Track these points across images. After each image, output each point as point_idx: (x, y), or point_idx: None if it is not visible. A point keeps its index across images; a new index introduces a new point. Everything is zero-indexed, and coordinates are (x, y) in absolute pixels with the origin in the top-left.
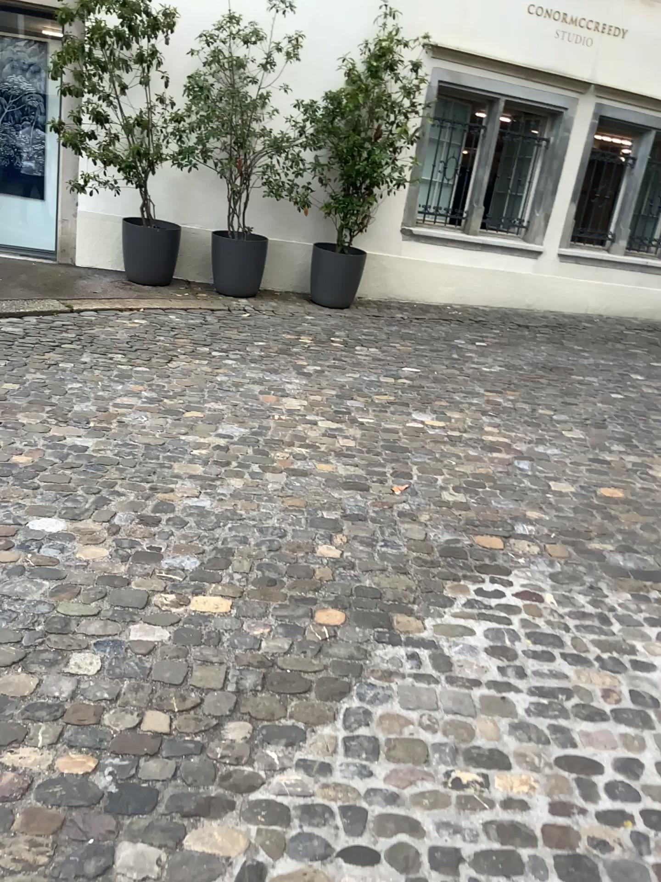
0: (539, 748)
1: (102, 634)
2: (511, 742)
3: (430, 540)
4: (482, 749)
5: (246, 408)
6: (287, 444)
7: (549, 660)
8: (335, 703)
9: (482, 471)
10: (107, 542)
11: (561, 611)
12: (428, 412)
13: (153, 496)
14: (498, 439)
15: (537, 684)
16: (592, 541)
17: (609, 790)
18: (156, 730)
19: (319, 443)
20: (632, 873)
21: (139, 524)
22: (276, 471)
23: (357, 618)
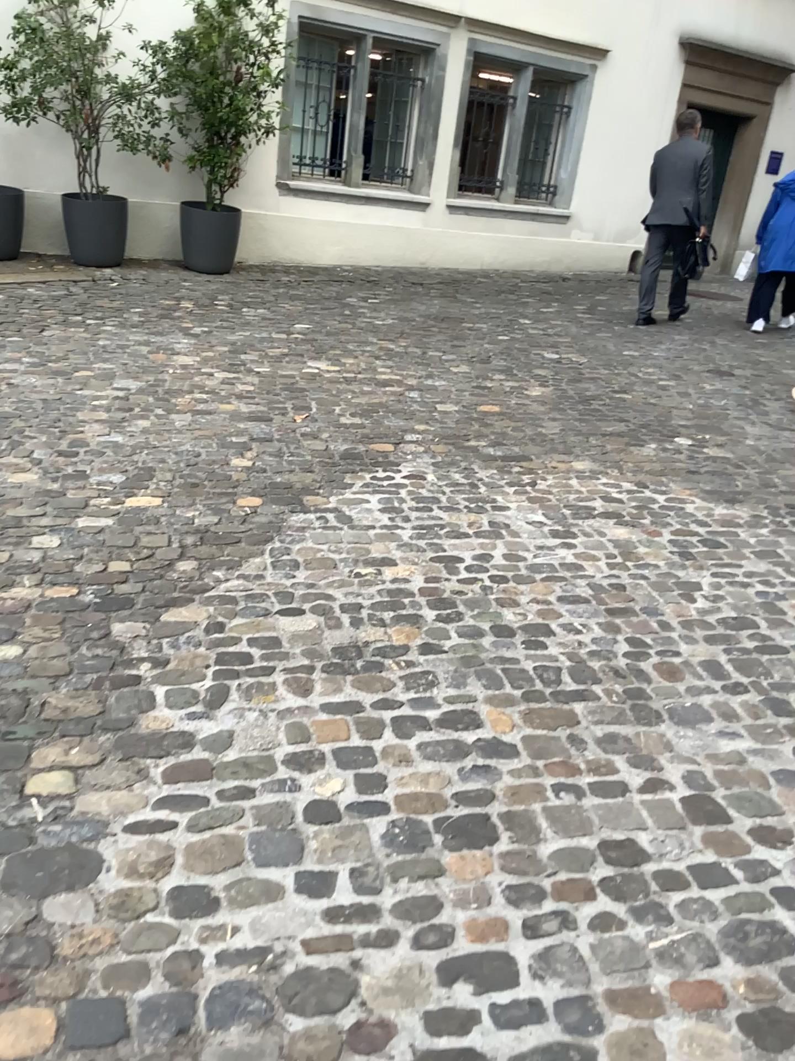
0: (419, 554)
1: (56, 523)
2: (399, 553)
3: (328, 449)
4: (377, 558)
5: (136, 365)
6: (185, 391)
7: (429, 511)
8: (261, 545)
9: (372, 400)
10: (34, 469)
11: (439, 483)
12: (318, 360)
13: (65, 436)
14: (387, 377)
15: (419, 524)
16: (468, 440)
17: (469, 568)
18: (122, 569)
19: (215, 389)
20: (481, 603)
21: (60, 456)
22: (179, 412)
23: (271, 499)
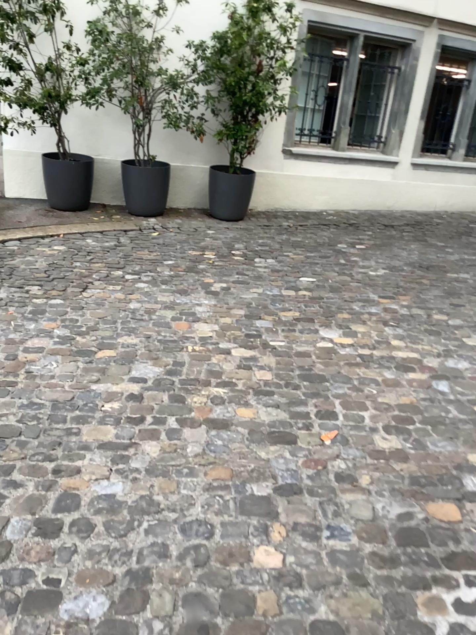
0: None
1: None
2: None
3: (377, 517)
4: None
5: (157, 340)
6: (201, 385)
7: None
8: None
9: (402, 400)
10: None
11: None
12: (330, 327)
13: (57, 483)
14: (403, 353)
15: None
16: None
17: None
18: None
19: (233, 379)
20: None
21: (36, 539)
22: (193, 424)
23: None
